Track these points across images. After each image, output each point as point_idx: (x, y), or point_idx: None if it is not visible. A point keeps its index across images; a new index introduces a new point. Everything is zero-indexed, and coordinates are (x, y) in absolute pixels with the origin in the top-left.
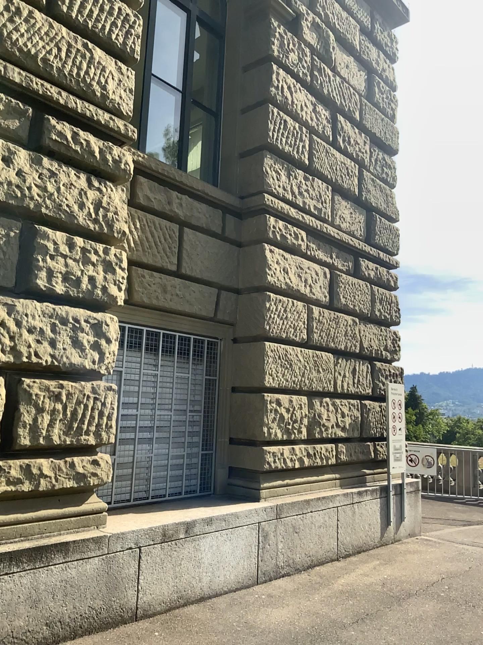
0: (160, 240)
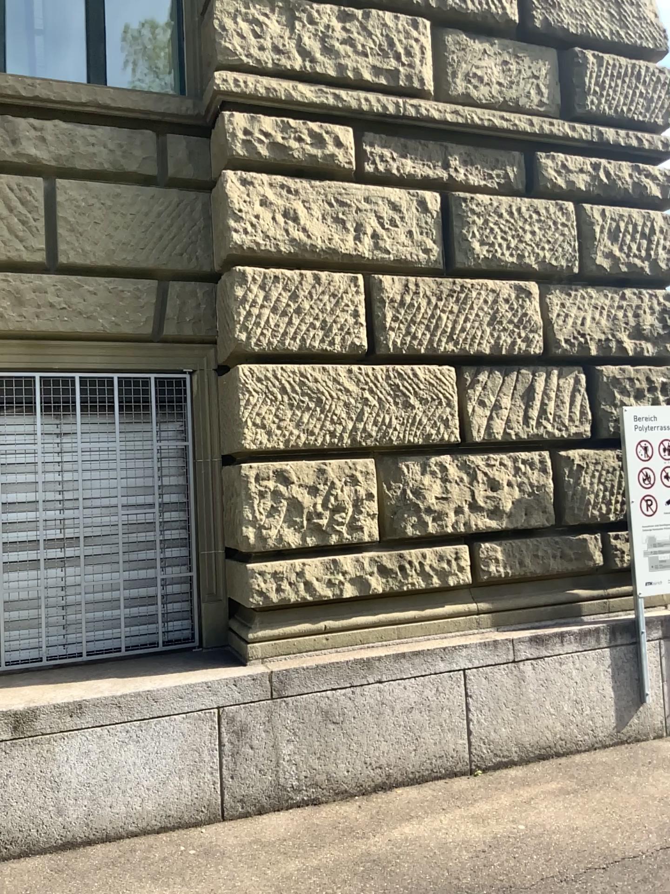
0: (6, 215)
